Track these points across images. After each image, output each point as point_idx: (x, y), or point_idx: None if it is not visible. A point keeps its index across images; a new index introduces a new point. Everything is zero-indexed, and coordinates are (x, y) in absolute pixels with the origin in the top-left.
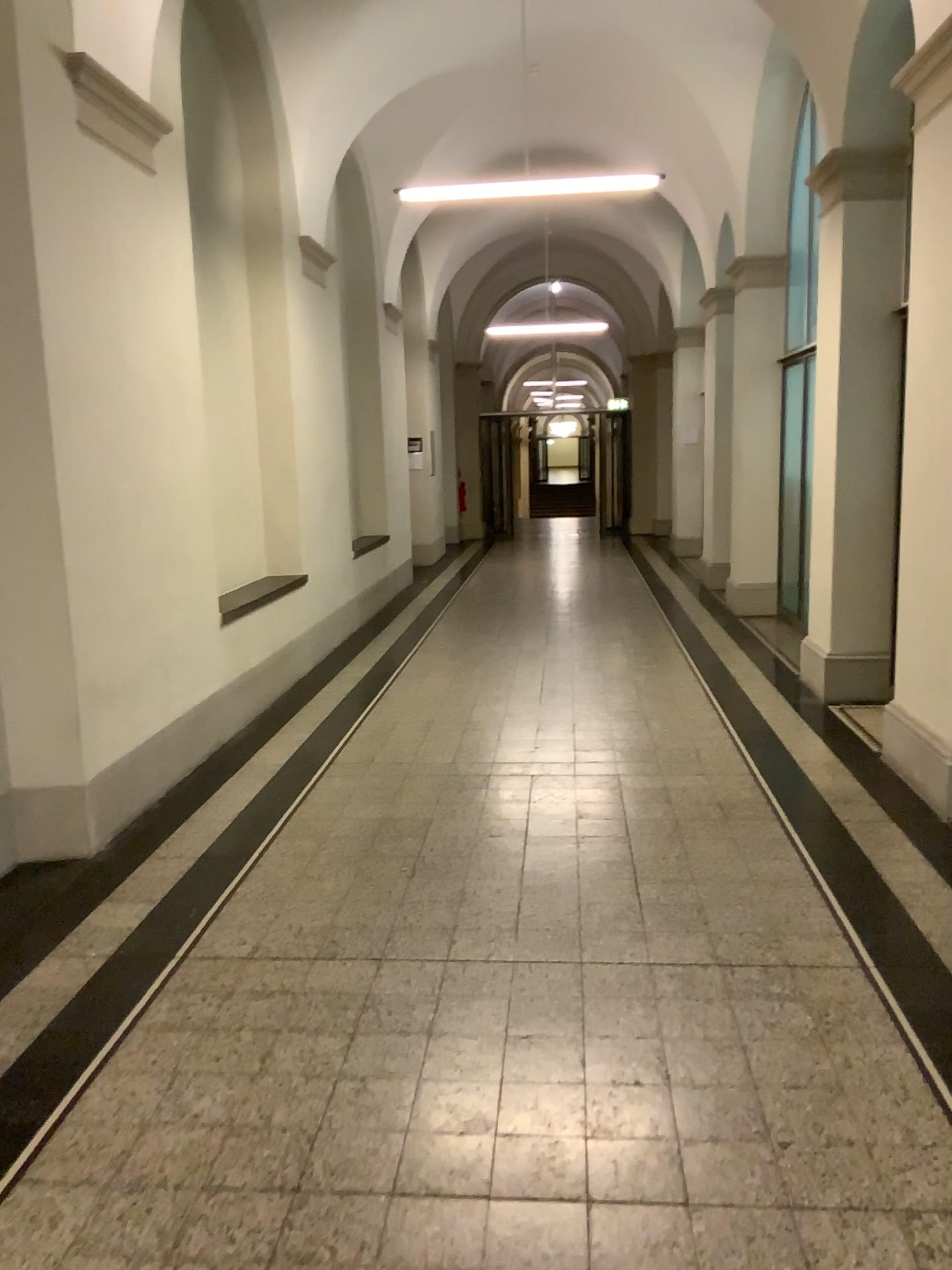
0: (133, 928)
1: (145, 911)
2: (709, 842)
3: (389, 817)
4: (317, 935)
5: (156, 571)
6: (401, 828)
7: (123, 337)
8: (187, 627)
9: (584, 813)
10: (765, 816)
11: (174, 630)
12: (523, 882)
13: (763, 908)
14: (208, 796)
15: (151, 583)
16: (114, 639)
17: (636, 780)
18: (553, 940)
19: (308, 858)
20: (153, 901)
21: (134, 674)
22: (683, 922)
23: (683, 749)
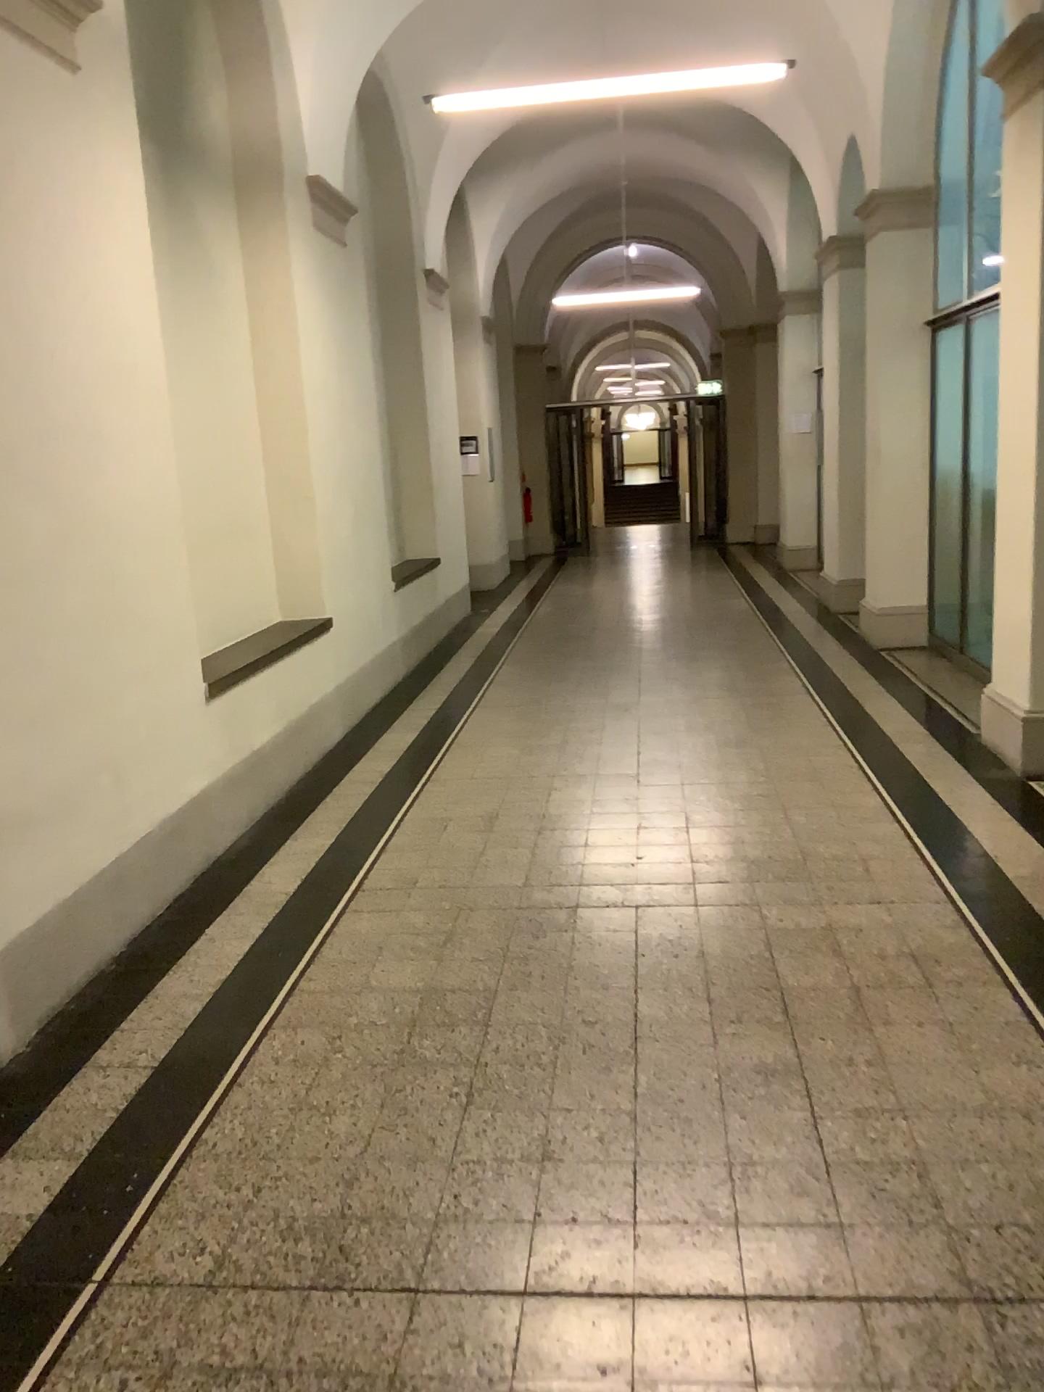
0: (34, 1220)
1: (61, 1180)
2: (911, 1029)
3: (435, 987)
4: (317, 1234)
5: (97, 639)
6: (453, 1009)
7: (29, 304)
8: (150, 713)
9: (717, 978)
10: (985, 979)
11: (129, 719)
12: (638, 1113)
13: (1025, 1171)
14: (184, 951)
15: (90, 657)
16: (31, 744)
17: (786, 915)
18: (694, 1244)
19: (315, 1070)
20: (76, 1158)
21: (68, 788)
22: (900, 1200)
23: (845, 861)
